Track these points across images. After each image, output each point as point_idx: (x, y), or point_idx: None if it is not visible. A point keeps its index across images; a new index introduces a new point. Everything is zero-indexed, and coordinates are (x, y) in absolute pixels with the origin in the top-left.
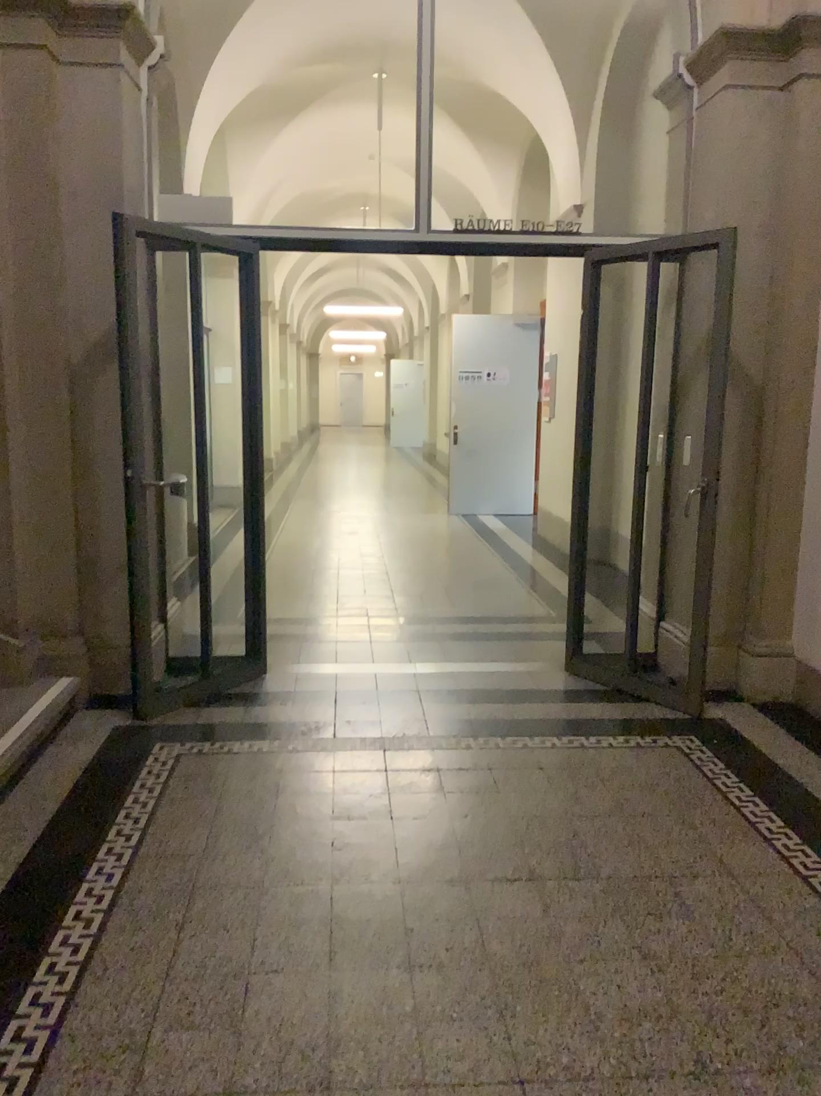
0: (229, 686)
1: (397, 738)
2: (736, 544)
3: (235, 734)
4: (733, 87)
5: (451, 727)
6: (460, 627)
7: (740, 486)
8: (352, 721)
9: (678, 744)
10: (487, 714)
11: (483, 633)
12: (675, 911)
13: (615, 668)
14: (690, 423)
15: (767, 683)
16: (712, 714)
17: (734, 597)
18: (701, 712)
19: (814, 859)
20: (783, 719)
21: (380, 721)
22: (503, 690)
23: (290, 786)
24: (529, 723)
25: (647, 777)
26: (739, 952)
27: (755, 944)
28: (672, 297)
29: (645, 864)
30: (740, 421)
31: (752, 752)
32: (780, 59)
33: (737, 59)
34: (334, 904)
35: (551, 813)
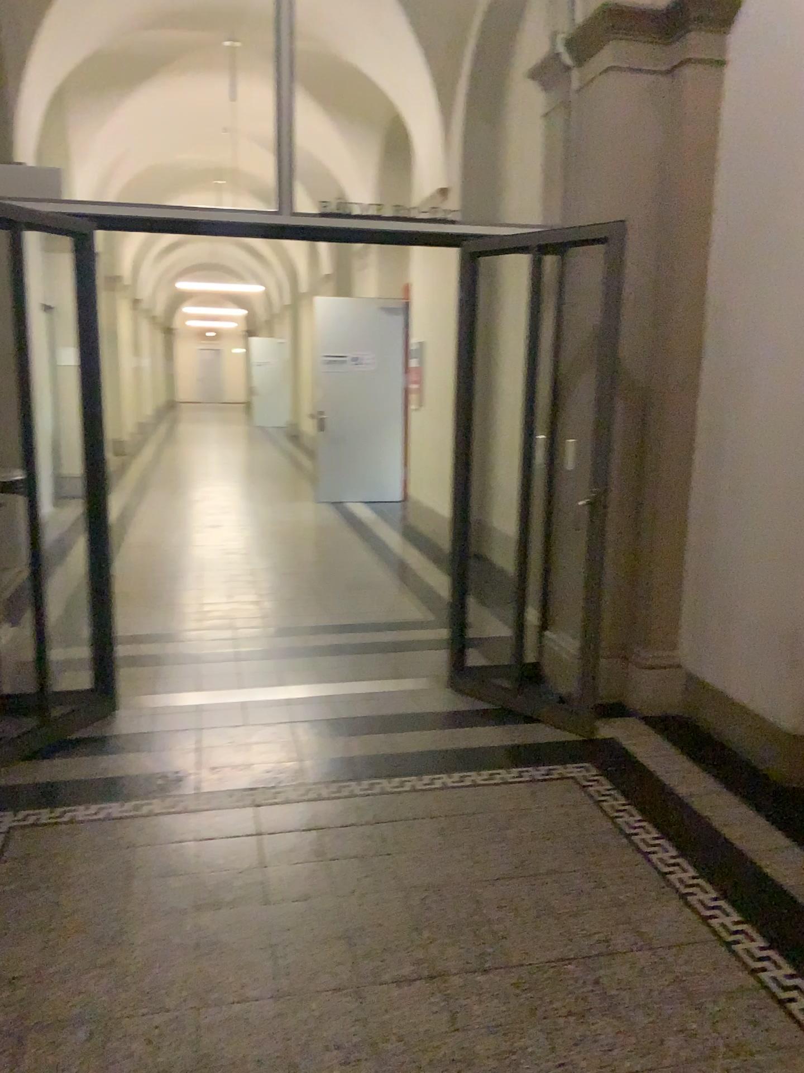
0: (74, 729)
1: (270, 788)
2: (623, 552)
3: (80, 796)
4: (616, 69)
5: (330, 771)
6: (334, 641)
7: (626, 491)
8: (218, 768)
9: (574, 775)
10: (369, 751)
11: (358, 646)
12: (598, 1009)
13: (500, 684)
14: (574, 424)
15: (658, 697)
16: (604, 735)
17: (621, 608)
18: (593, 733)
19: (734, 918)
20: (677, 739)
21: (250, 766)
22: (384, 718)
23: (146, 866)
24: (416, 759)
25: (547, 823)
26: (675, 1063)
27: (691, 1048)
28: (553, 291)
29: (557, 943)
30: (625, 424)
31: (651, 782)
32: (664, 41)
33: (621, 39)
34: (199, 1043)
35: (449, 882)
